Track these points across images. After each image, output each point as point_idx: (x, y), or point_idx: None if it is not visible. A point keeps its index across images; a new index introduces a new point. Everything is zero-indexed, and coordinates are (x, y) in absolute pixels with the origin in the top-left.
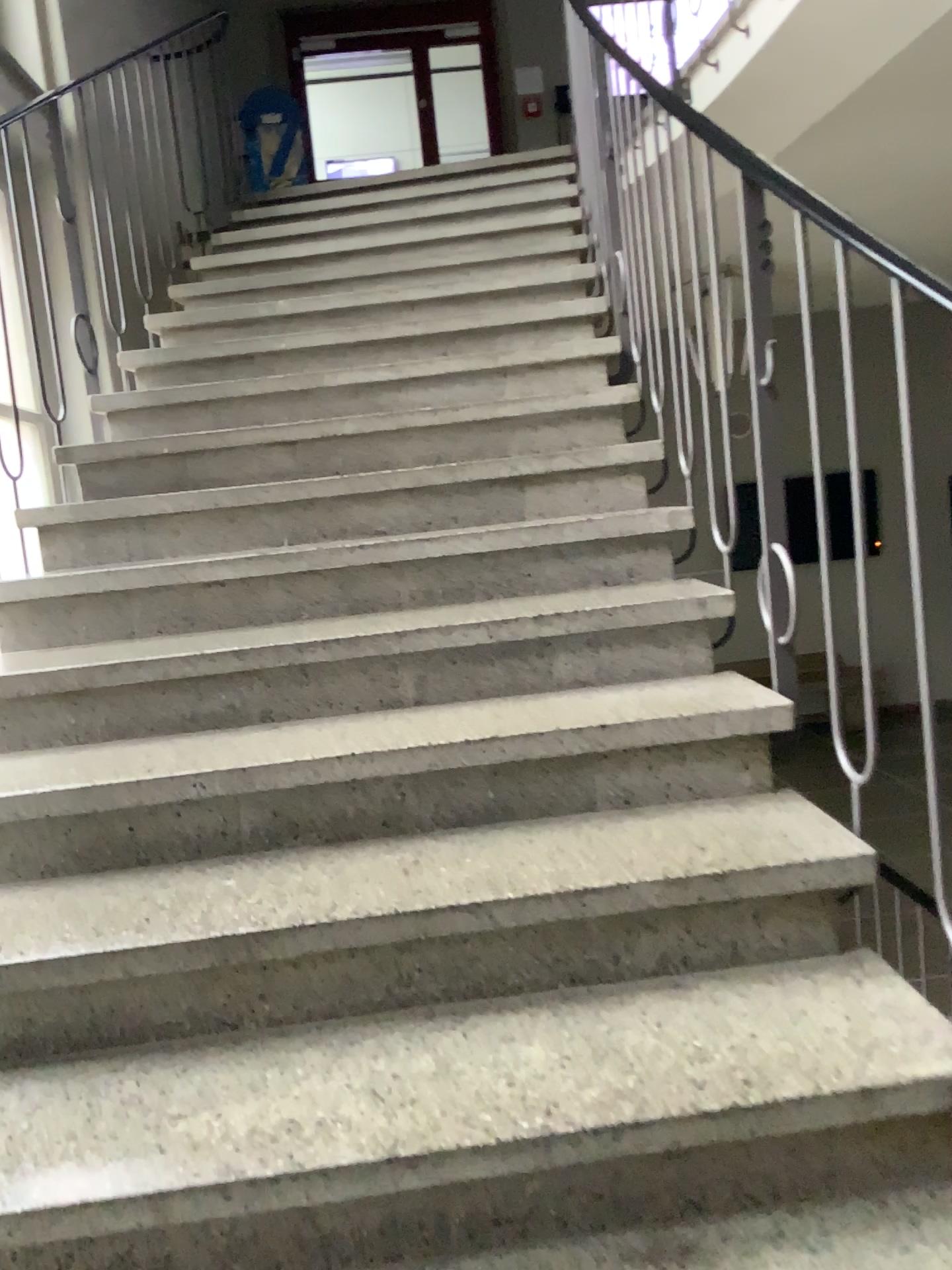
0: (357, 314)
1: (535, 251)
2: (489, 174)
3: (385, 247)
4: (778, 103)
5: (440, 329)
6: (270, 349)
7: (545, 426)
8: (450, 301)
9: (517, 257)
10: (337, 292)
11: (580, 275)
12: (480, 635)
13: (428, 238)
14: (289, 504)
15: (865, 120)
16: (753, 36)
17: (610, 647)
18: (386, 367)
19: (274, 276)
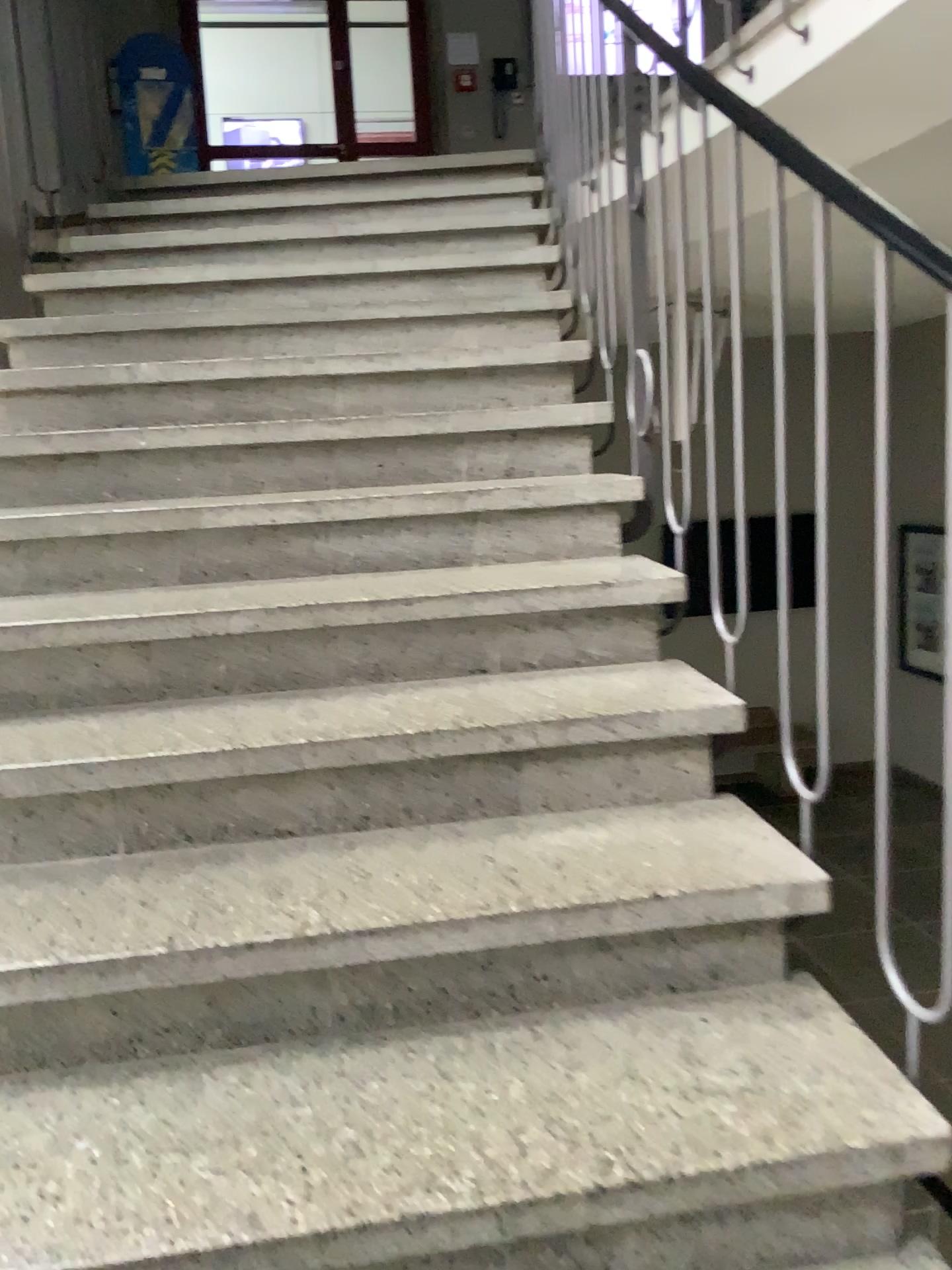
0: (256, 389)
1: (502, 306)
2: (432, 179)
3: (296, 276)
4: (834, 133)
5: (375, 428)
6: (124, 446)
7: (542, 631)
8: (388, 377)
9: (478, 313)
10: (228, 346)
11: (568, 353)
12: (482, 1228)
13: (354, 269)
14: (130, 791)
15: (937, 162)
16: (823, 42)
17: (716, 1217)
18: (297, 494)
19: (141, 311)
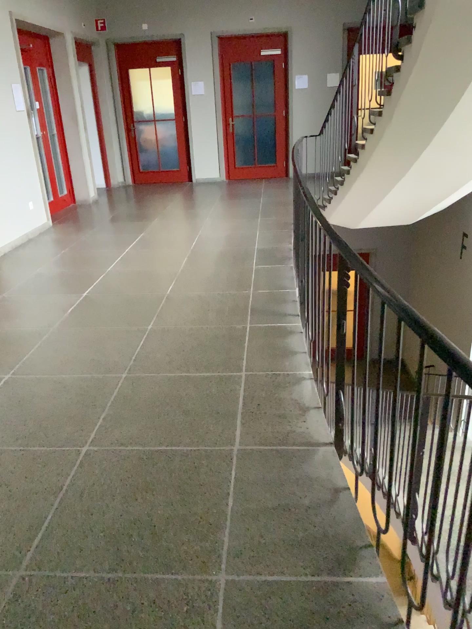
0: None
1: None
2: None
3: None
4: None
5: None
6: None
7: None
8: None
9: None
10: None
11: None
12: None
13: None
14: None
15: None
16: None
17: None
18: None
19: None
